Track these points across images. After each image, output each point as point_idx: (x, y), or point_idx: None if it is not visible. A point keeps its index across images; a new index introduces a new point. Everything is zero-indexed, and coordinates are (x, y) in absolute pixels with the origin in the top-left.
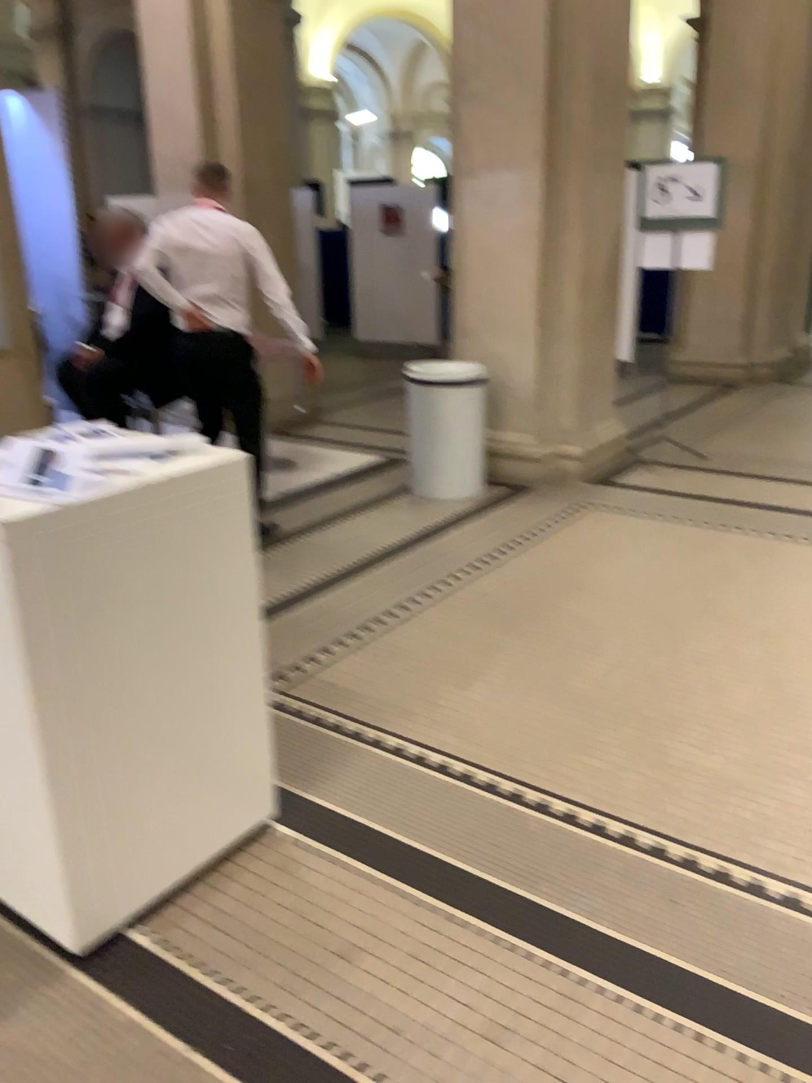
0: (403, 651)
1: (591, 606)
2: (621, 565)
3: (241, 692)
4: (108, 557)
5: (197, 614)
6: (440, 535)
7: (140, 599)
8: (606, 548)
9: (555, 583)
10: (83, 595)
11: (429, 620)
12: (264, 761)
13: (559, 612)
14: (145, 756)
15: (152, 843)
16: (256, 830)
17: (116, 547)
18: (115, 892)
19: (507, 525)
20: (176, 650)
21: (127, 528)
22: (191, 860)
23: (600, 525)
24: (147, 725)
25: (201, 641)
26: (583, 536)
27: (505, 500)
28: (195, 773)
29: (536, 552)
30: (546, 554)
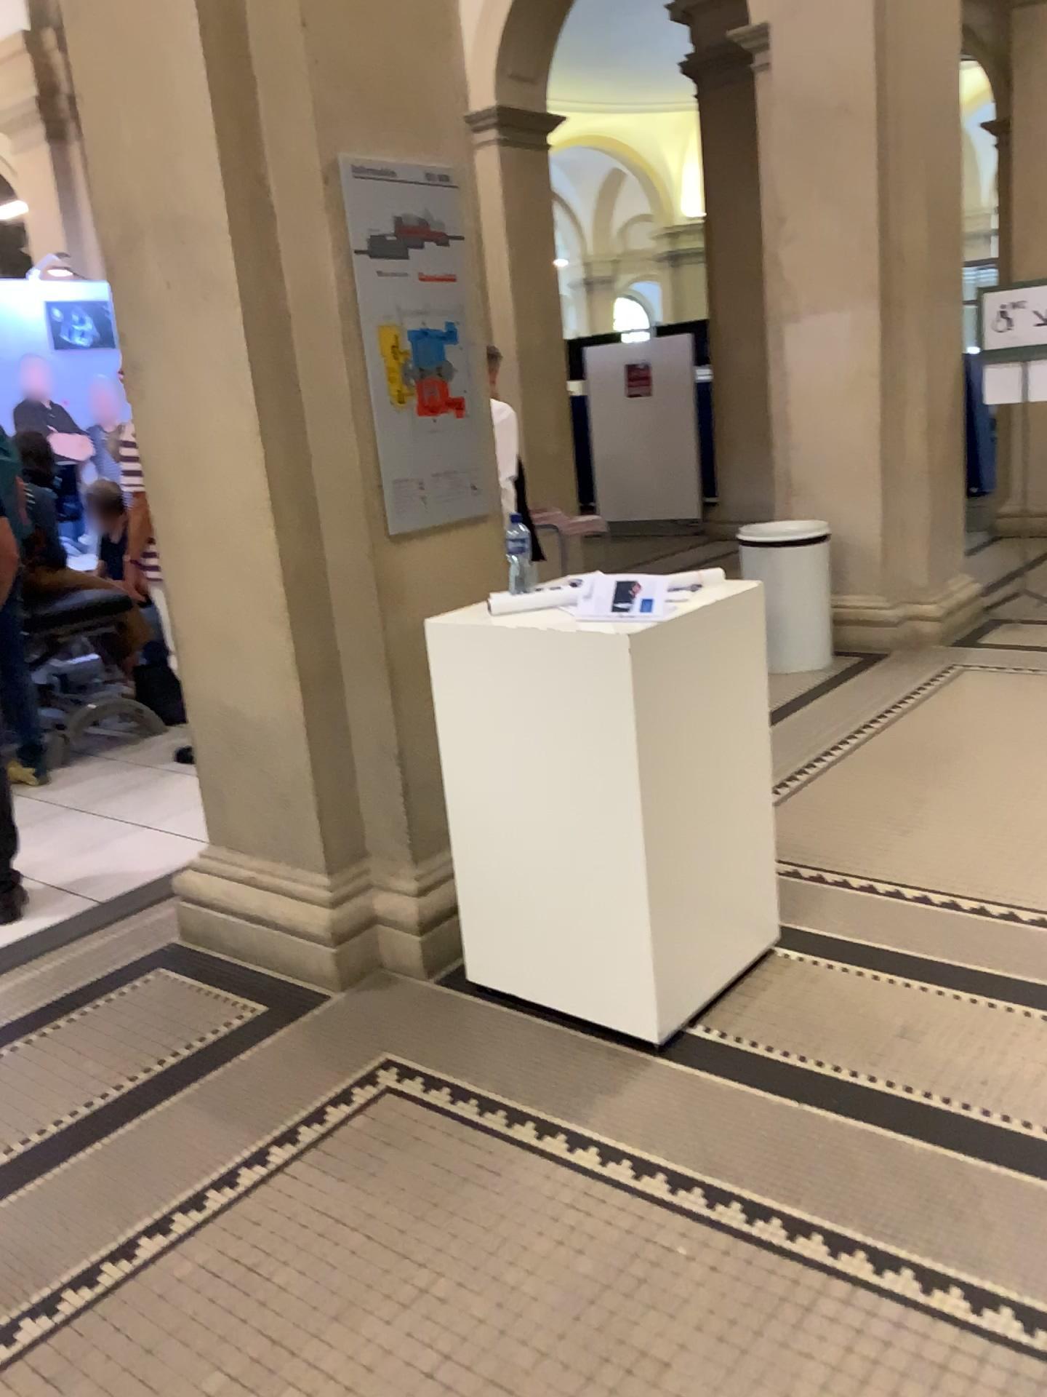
0: (825, 807)
1: (1009, 757)
2: (1024, 720)
3: (752, 807)
4: (677, 663)
5: (725, 725)
6: (806, 705)
7: (693, 706)
8: (999, 705)
9: (958, 740)
10: (662, 697)
11: (836, 780)
12: (769, 879)
13: (976, 765)
14: (692, 857)
15: (697, 944)
16: (762, 949)
17: (681, 655)
18: (674, 986)
19: (878, 691)
20: (714, 757)
21: (687, 638)
22: (720, 970)
23: (983, 684)
24: (696, 826)
25: (728, 752)
26: (968, 696)
27: (863, 668)
28: (722, 881)
29: (921, 713)
30: (935, 715)
